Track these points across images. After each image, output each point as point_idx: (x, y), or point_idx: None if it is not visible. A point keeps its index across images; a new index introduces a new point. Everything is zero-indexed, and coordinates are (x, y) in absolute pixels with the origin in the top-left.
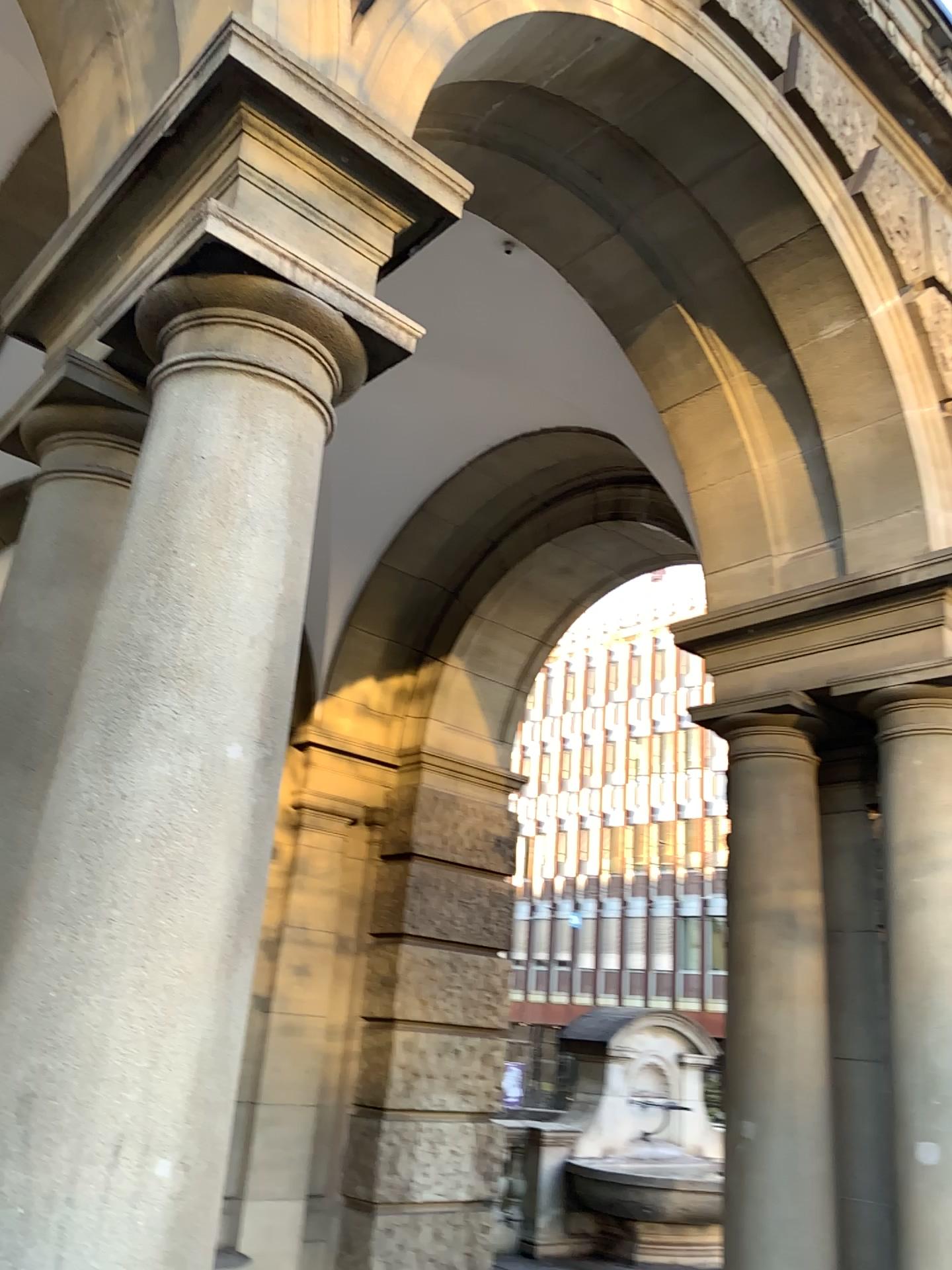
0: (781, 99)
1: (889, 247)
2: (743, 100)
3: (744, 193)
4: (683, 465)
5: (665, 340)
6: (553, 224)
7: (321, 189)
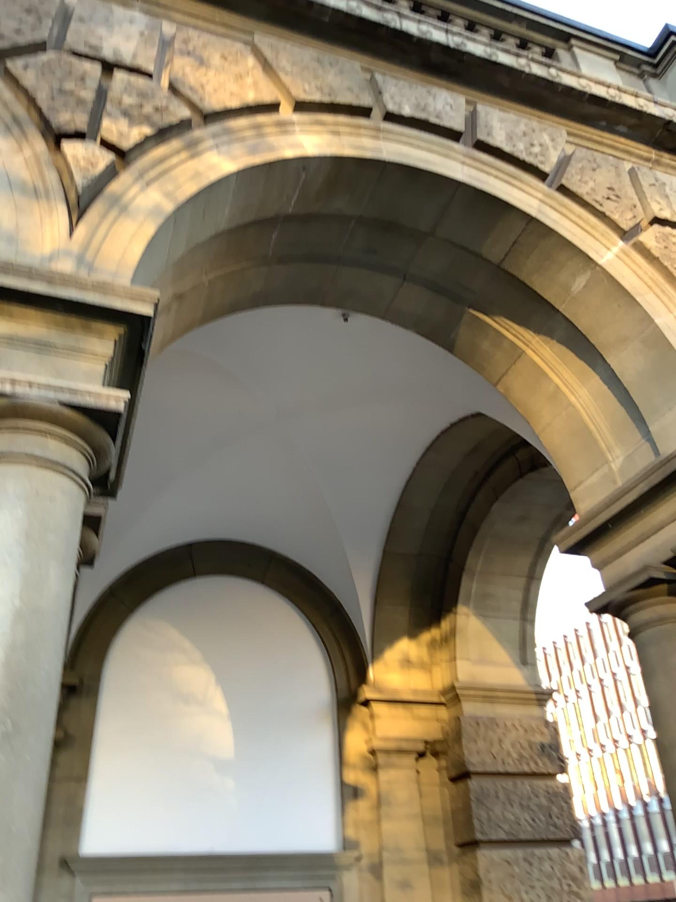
0: (466, 150)
1: (602, 211)
2: (432, 163)
3: (468, 219)
4: (526, 418)
5: (475, 336)
6: (359, 290)
7: (45, 332)
